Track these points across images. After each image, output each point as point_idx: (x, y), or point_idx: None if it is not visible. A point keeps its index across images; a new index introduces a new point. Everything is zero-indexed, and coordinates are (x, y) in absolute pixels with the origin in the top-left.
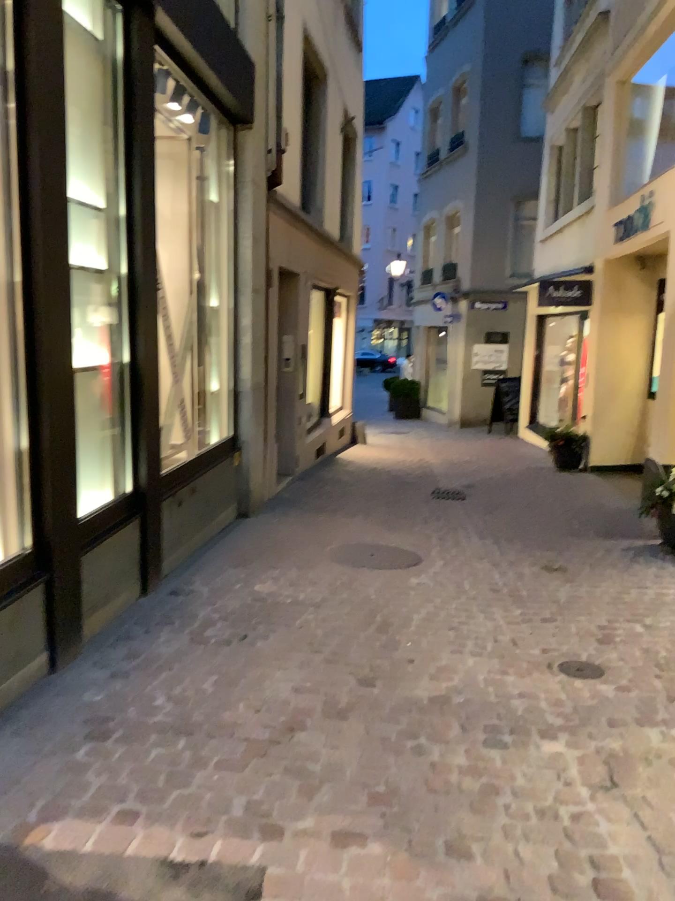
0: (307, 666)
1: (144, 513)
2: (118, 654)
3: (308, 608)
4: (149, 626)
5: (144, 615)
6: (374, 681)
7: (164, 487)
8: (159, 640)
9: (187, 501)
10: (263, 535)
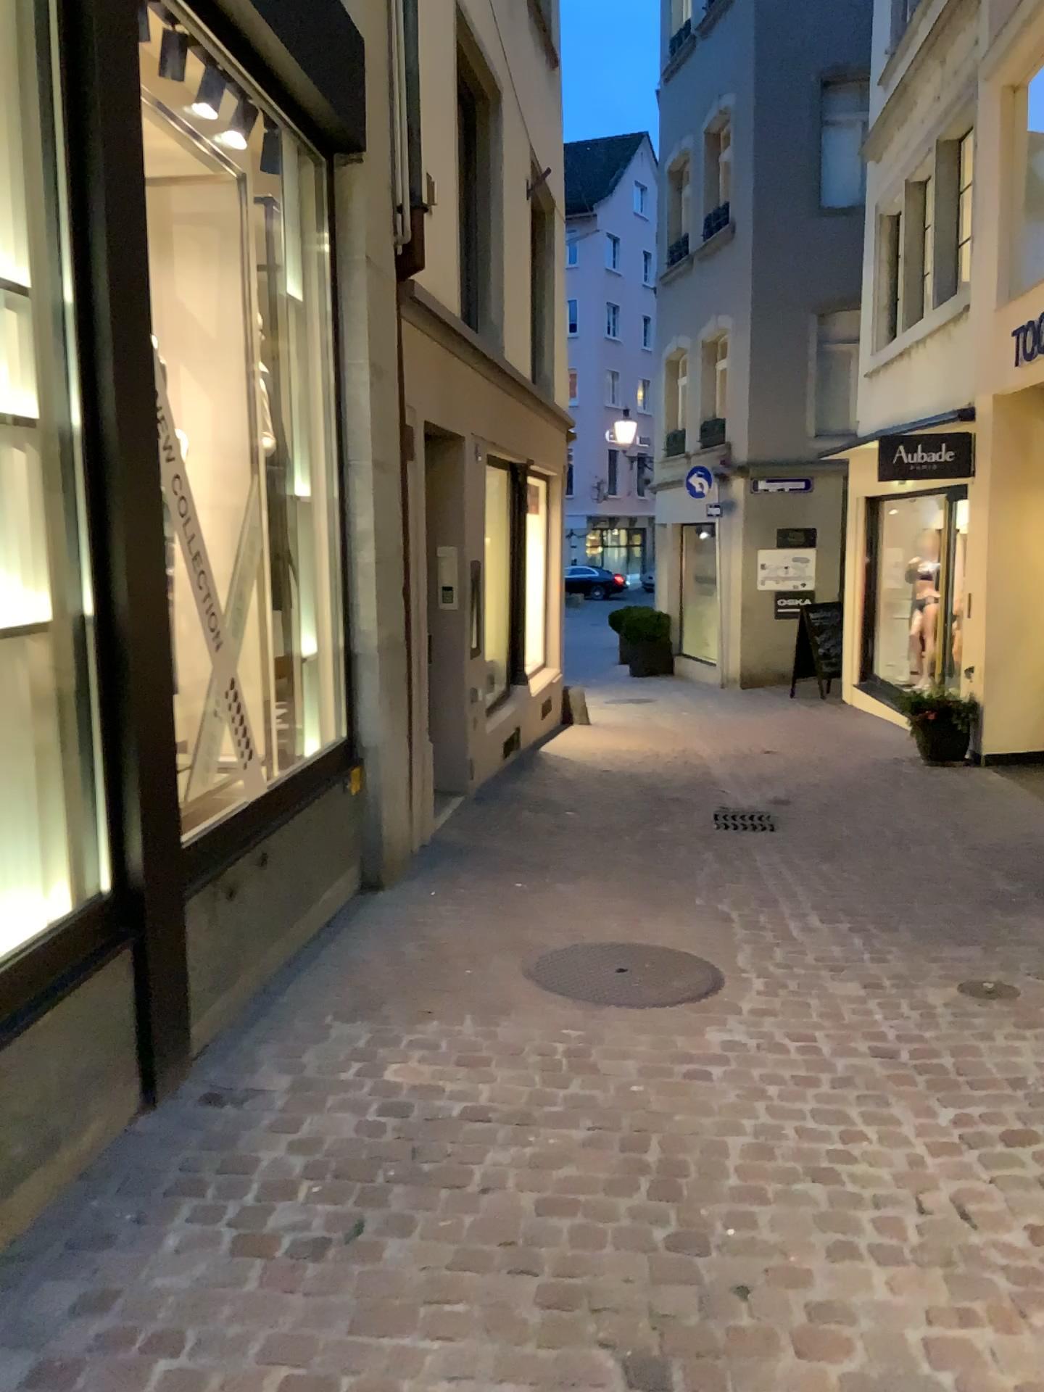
0: (500, 1325)
1: (142, 936)
2: (57, 1305)
3: (499, 1128)
4: (145, 1207)
5: (139, 1168)
6: (664, 1369)
7: (196, 863)
8: (160, 1255)
9: (252, 881)
10: (408, 930)
